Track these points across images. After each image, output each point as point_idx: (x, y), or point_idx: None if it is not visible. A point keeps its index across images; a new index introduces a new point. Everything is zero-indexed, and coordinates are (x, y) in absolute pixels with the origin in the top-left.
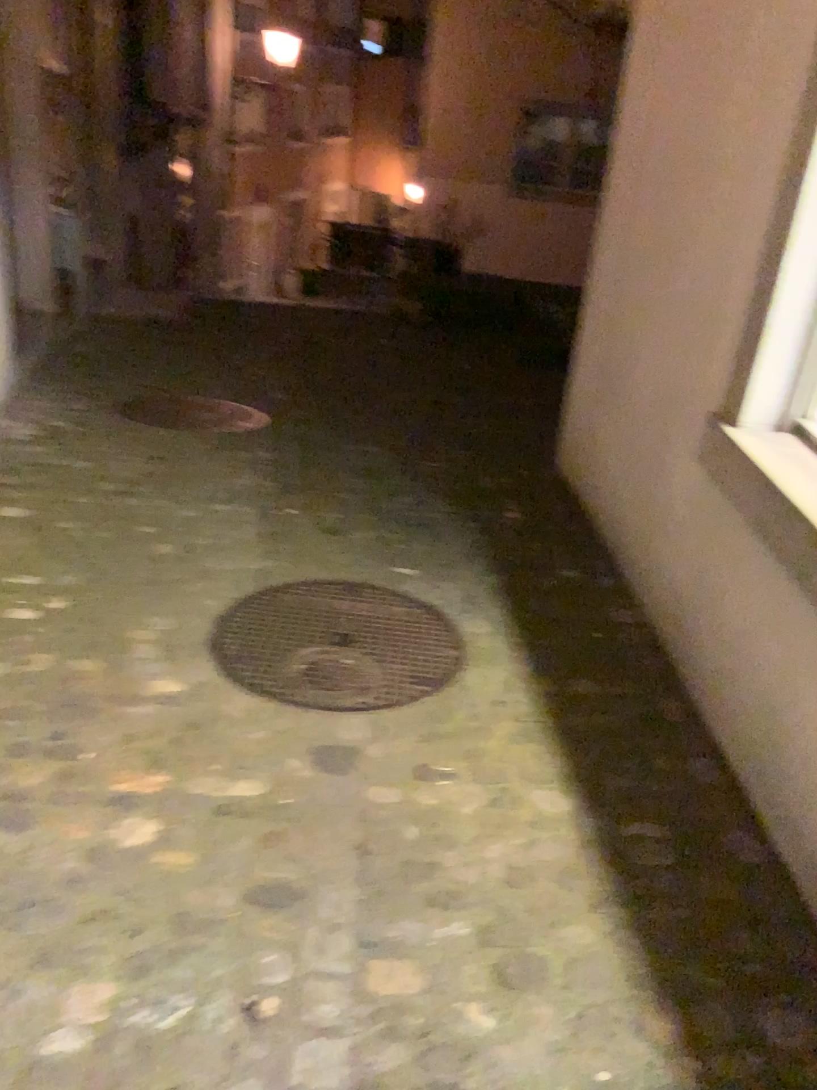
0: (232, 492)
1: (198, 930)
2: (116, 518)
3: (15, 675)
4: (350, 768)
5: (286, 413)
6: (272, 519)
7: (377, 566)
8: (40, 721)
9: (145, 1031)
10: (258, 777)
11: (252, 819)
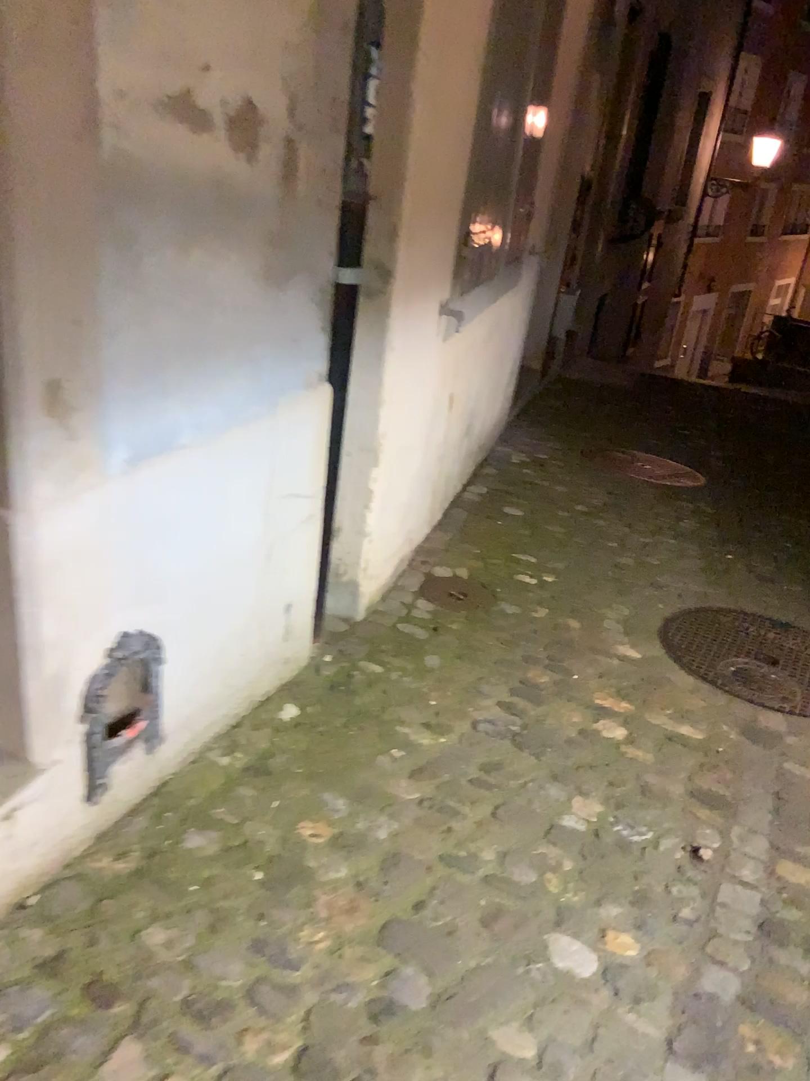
0: (678, 531)
1: (656, 796)
2: (587, 532)
3: (523, 617)
4: (772, 741)
5: (726, 479)
6: (713, 558)
7: (805, 612)
8: (543, 648)
9: (624, 834)
10: (699, 725)
11: (695, 748)
